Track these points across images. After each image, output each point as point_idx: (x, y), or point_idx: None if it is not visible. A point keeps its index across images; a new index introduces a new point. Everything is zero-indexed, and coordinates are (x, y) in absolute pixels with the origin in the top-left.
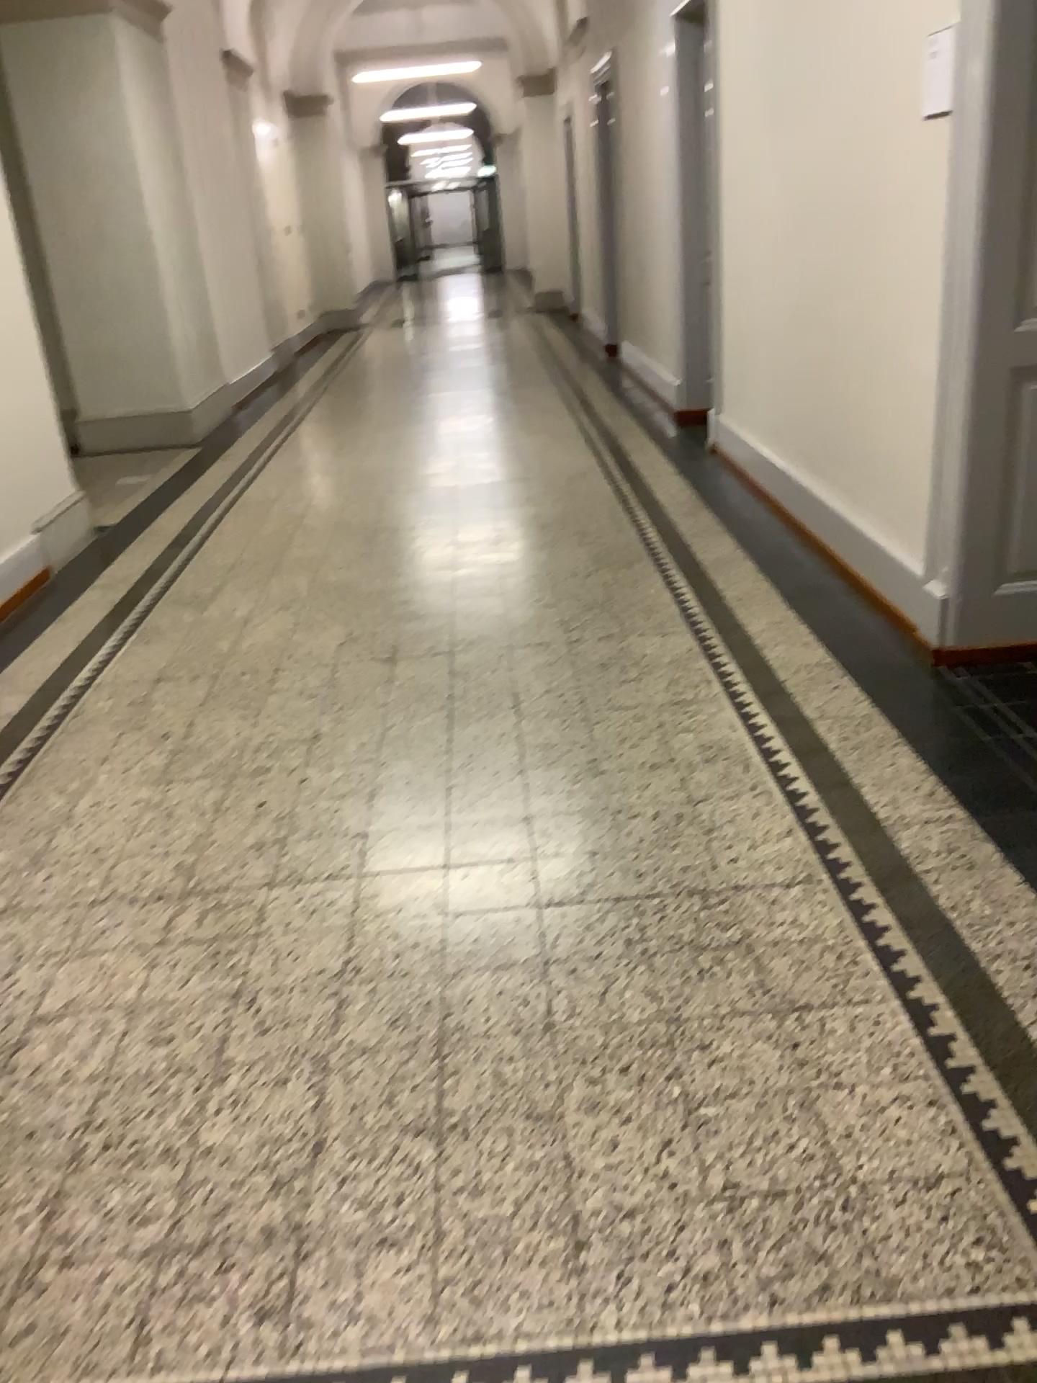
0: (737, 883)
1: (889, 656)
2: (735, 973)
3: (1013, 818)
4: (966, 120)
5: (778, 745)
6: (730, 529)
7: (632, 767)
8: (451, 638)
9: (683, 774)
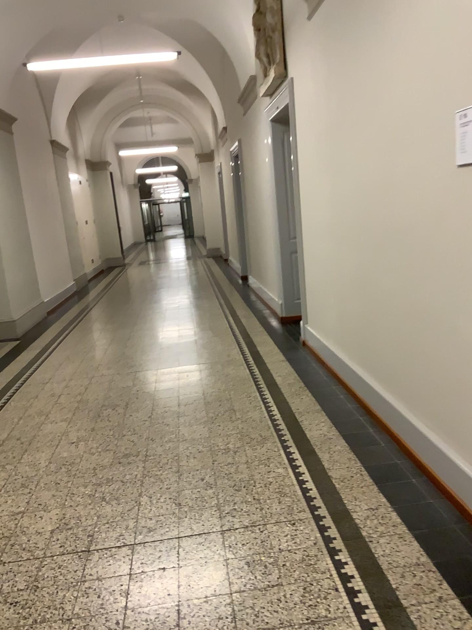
0: None
1: (470, 555)
2: None
3: None
4: None
5: None
6: (323, 409)
7: None
8: (135, 526)
9: None
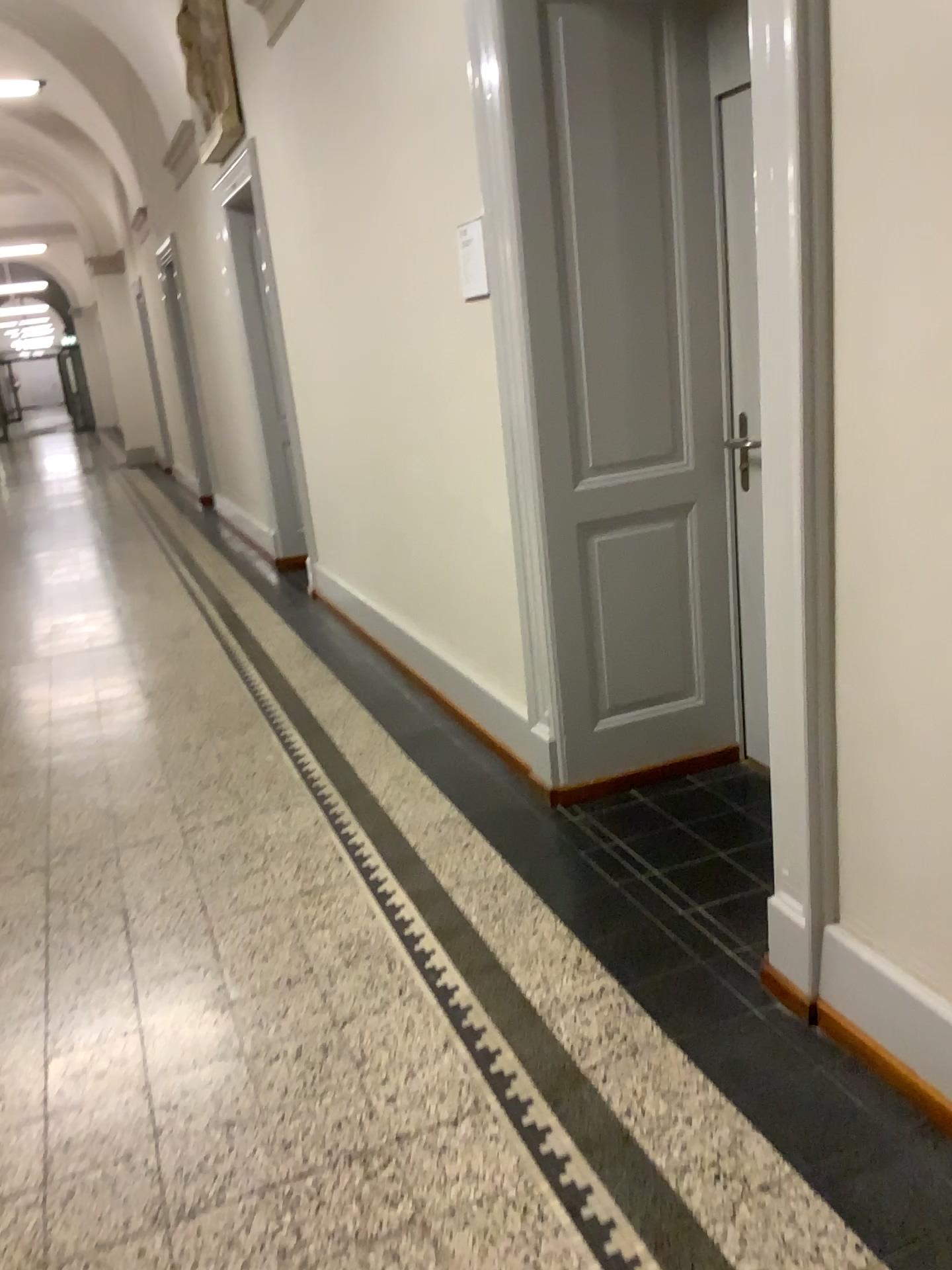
0: (400, 1127)
1: (510, 803)
2: (414, 1266)
3: (662, 975)
4: (507, 302)
5: (418, 928)
6: (338, 679)
7: (265, 988)
8: (49, 848)
9: (322, 986)
